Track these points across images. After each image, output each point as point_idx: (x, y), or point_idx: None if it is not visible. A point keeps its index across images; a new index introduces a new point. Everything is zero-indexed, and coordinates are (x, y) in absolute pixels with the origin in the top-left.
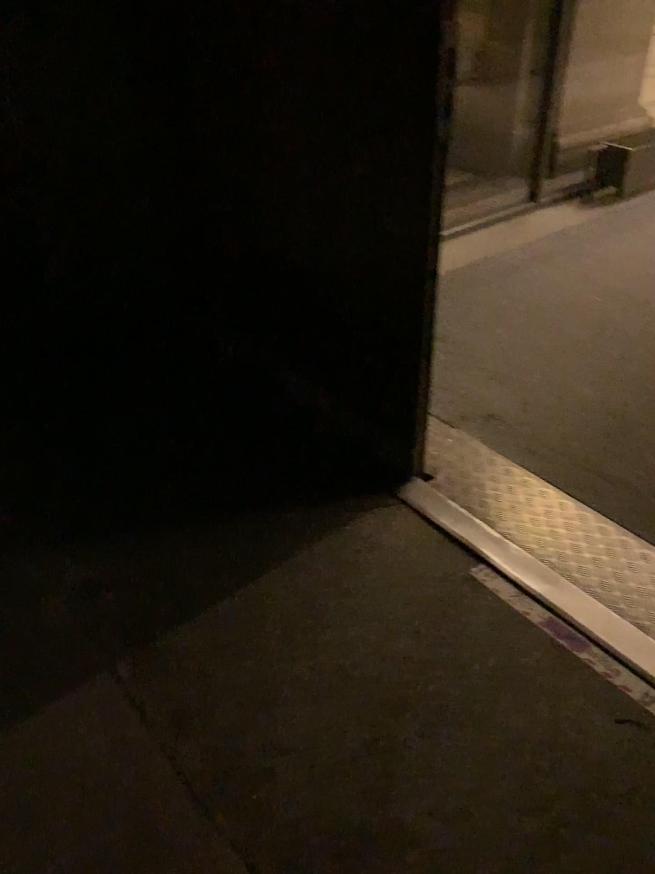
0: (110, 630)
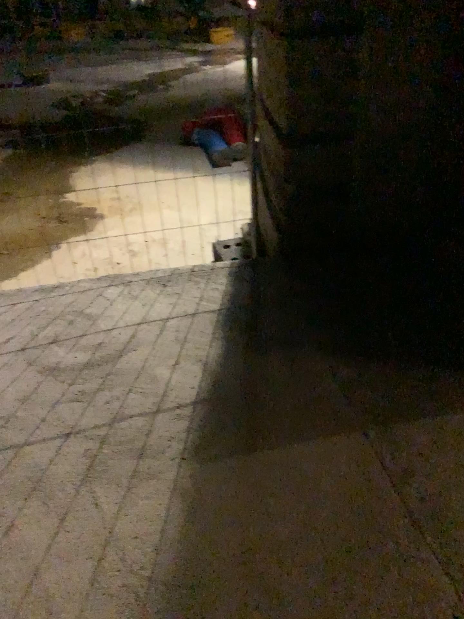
0: (374, 414)
